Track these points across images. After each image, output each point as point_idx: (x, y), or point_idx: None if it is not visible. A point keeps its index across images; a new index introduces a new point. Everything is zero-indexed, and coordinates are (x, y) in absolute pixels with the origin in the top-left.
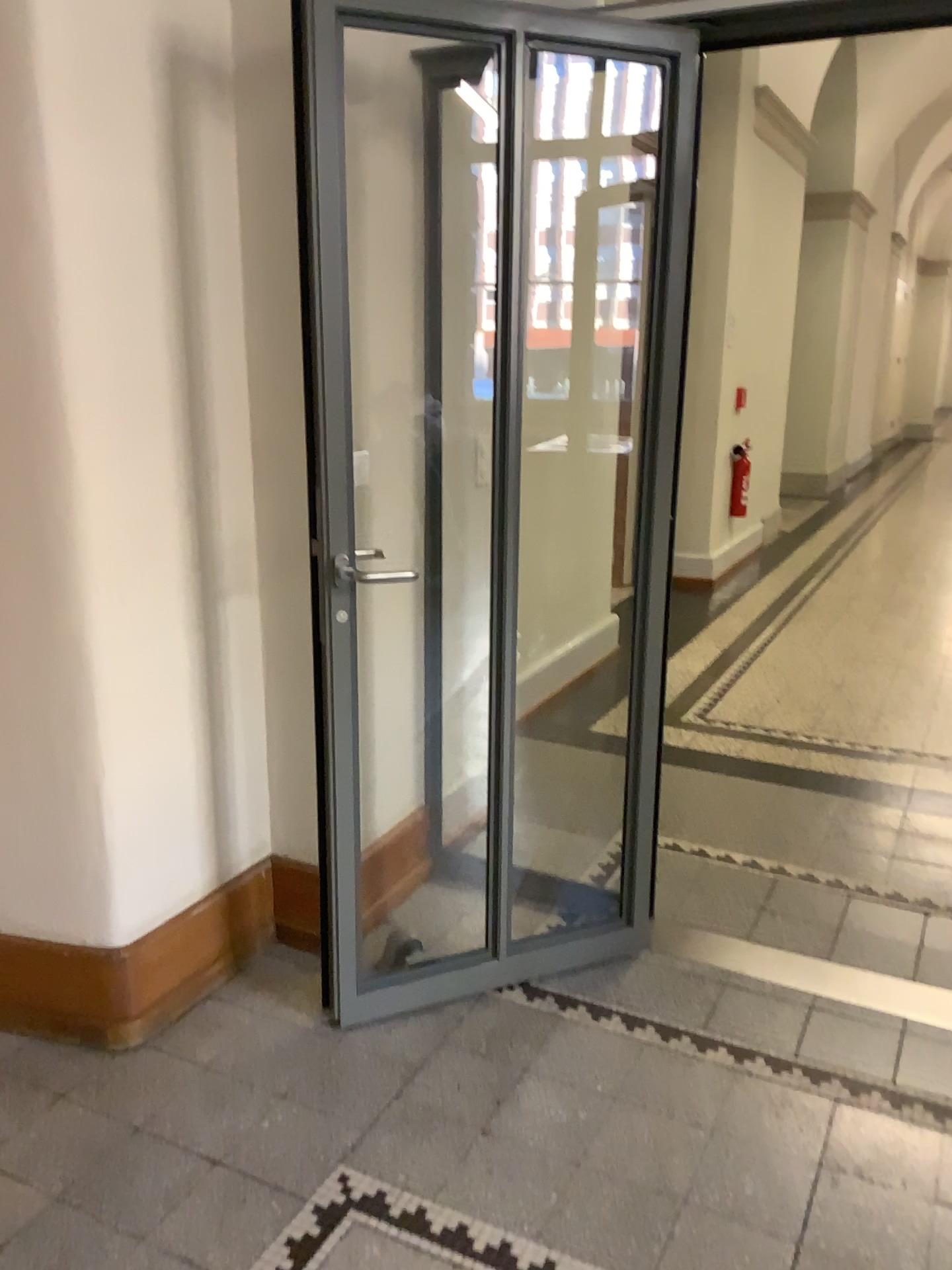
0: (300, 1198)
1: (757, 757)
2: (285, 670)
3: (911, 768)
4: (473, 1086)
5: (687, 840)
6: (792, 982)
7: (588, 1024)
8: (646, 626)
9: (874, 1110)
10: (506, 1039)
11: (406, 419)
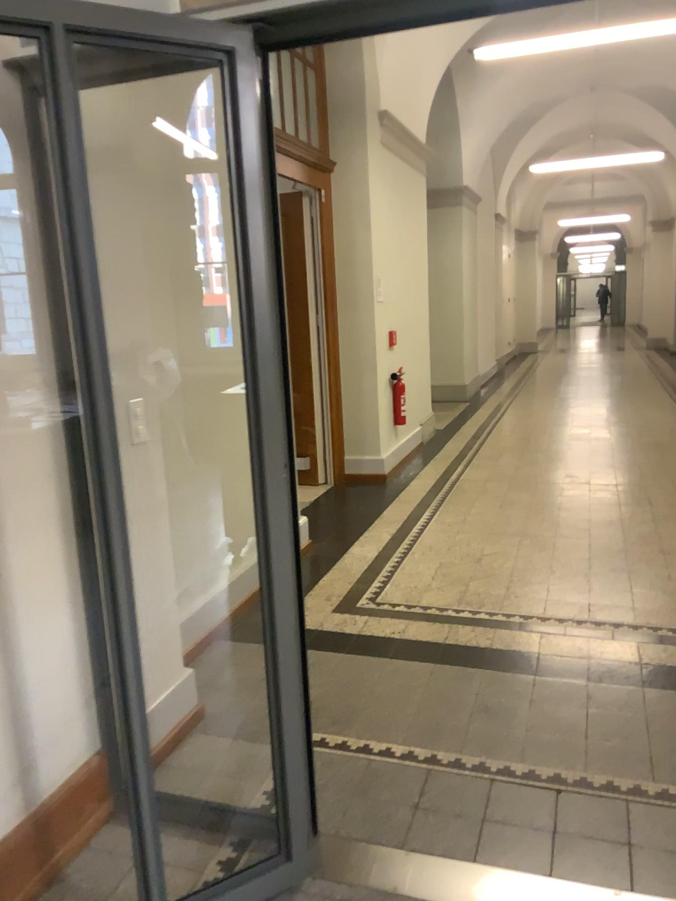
0: None
1: (414, 640)
2: None
3: (537, 636)
4: None
5: (352, 739)
6: None
7: None
8: (269, 581)
9: None
10: None
11: None
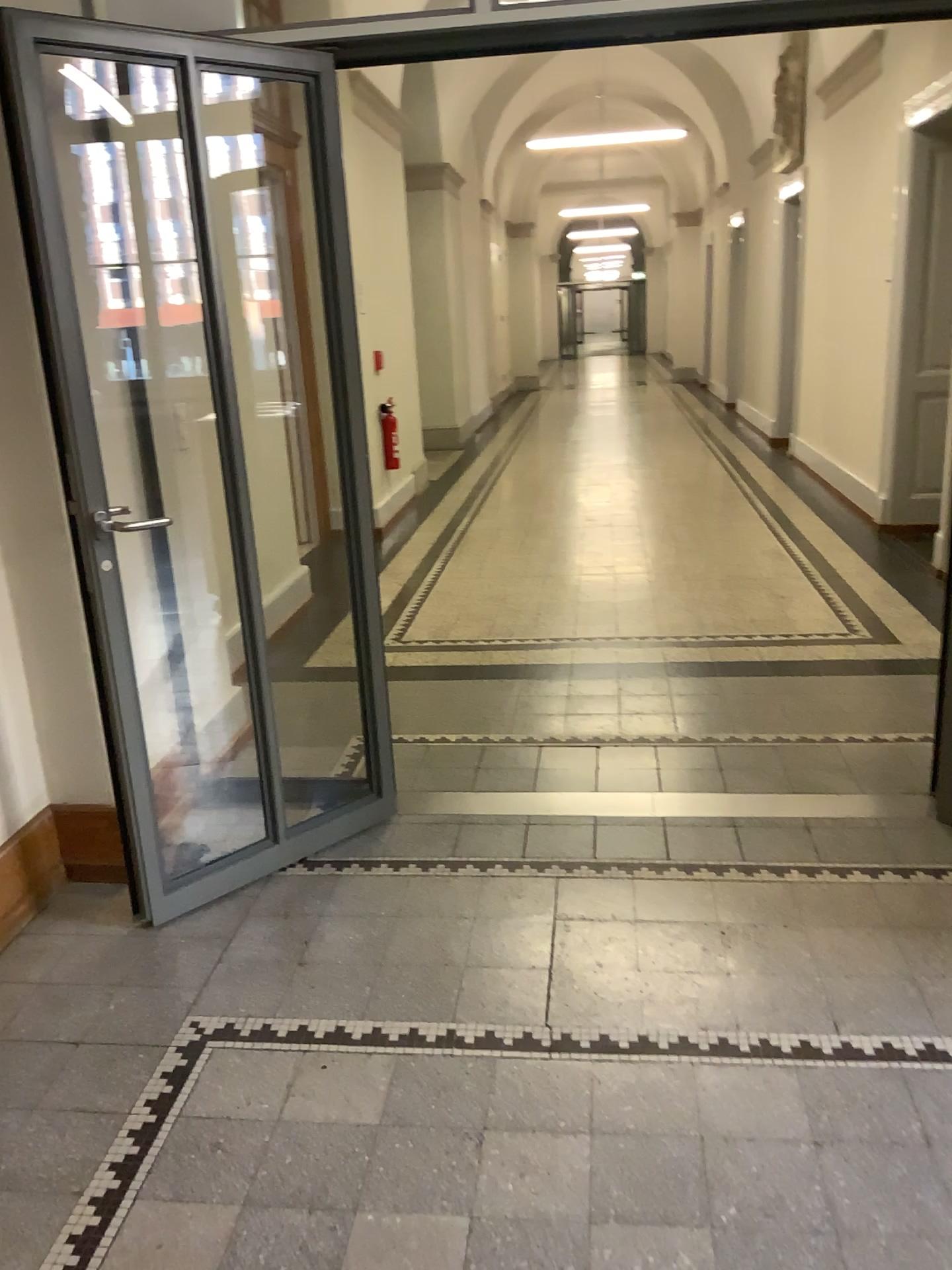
0: (164, 1042)
1: (449, 662)
2: (41, 631)
3: (571, 648)
4: (282, 936)
5: (408, 732)
6: (512, 811)
7: (363, 874)
8: (357, 546)
9: (586, 876)
10: (299, 899)
11: (114, 394)
